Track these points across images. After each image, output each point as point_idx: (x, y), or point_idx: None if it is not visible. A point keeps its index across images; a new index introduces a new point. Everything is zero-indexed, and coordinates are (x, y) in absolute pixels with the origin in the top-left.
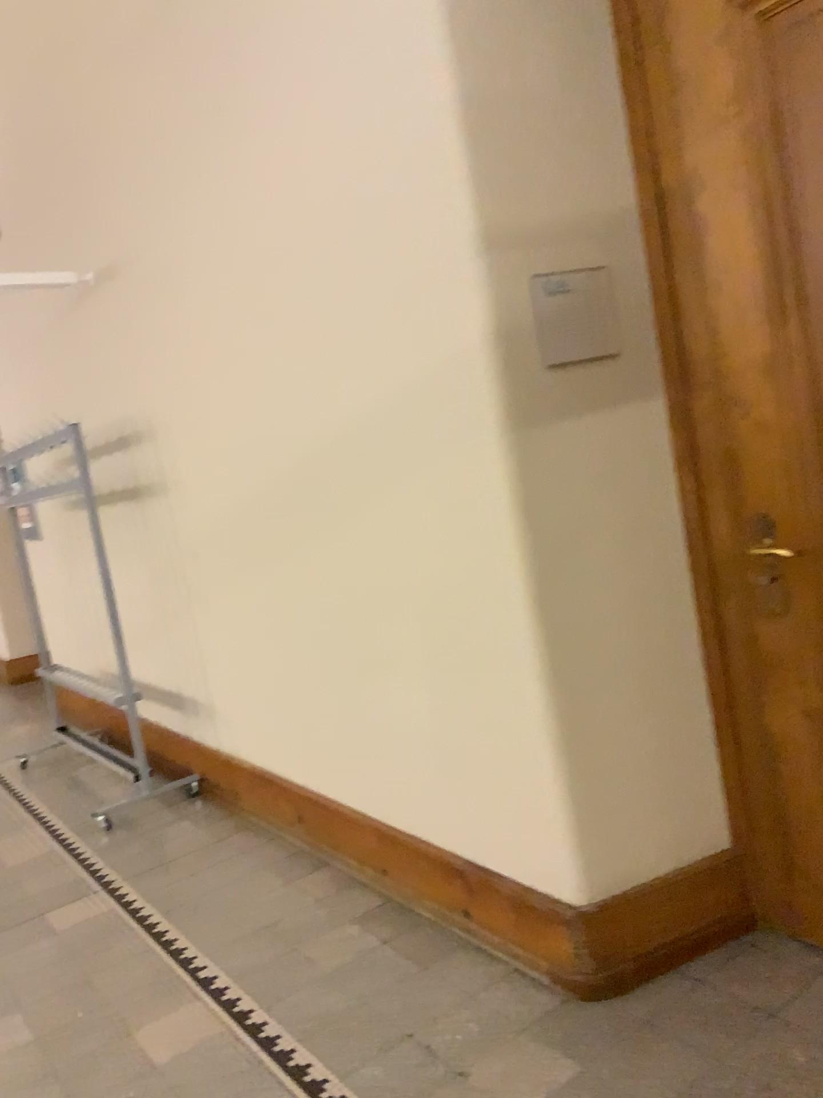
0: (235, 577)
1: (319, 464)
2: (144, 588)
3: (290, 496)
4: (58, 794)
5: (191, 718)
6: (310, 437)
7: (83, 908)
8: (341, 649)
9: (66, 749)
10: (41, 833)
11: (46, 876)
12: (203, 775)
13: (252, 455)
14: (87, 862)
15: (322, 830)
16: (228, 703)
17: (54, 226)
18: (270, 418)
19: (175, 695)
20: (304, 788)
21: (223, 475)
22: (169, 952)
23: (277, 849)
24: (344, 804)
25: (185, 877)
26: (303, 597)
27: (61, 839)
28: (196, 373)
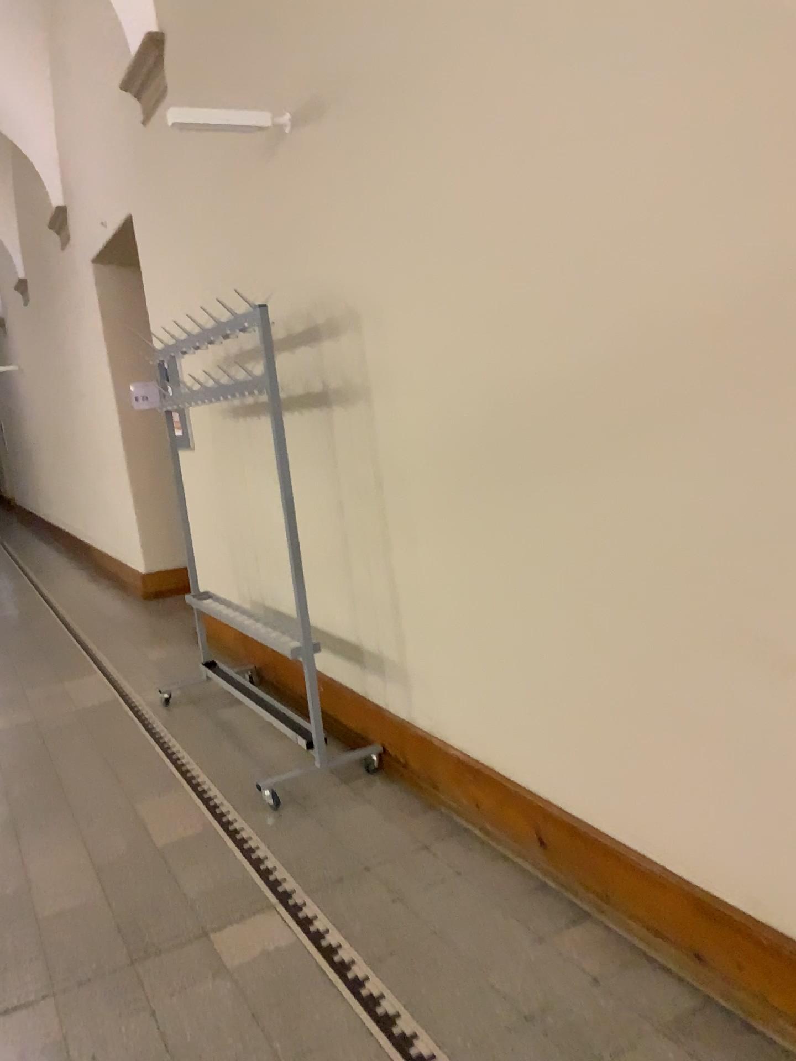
0: (467, 513)
1: (661, 359)
2: (322, 515)
3: (590, 407)
4: (211, 749)
5: (375, 677)
6: (650, 316)
7: (262, 932)
8: (657, 634)
9: (213, 687)
10: (198, 804)
11: (209, 870)
12: (387, 749)
13: (524, 347)
14: (258, 856)
15: (580, 865)
16: (435, 670)
17: (241, 61)
18: (567, 292)
19: (355, 646)
20: (552, 803)
21: (467, 376)
22: (397, 1043)
23: (510, 878)
24: (624, 841)
25: (392, 904)
26: (590, 552)
27: (222, 815)
28: (438, 236)
